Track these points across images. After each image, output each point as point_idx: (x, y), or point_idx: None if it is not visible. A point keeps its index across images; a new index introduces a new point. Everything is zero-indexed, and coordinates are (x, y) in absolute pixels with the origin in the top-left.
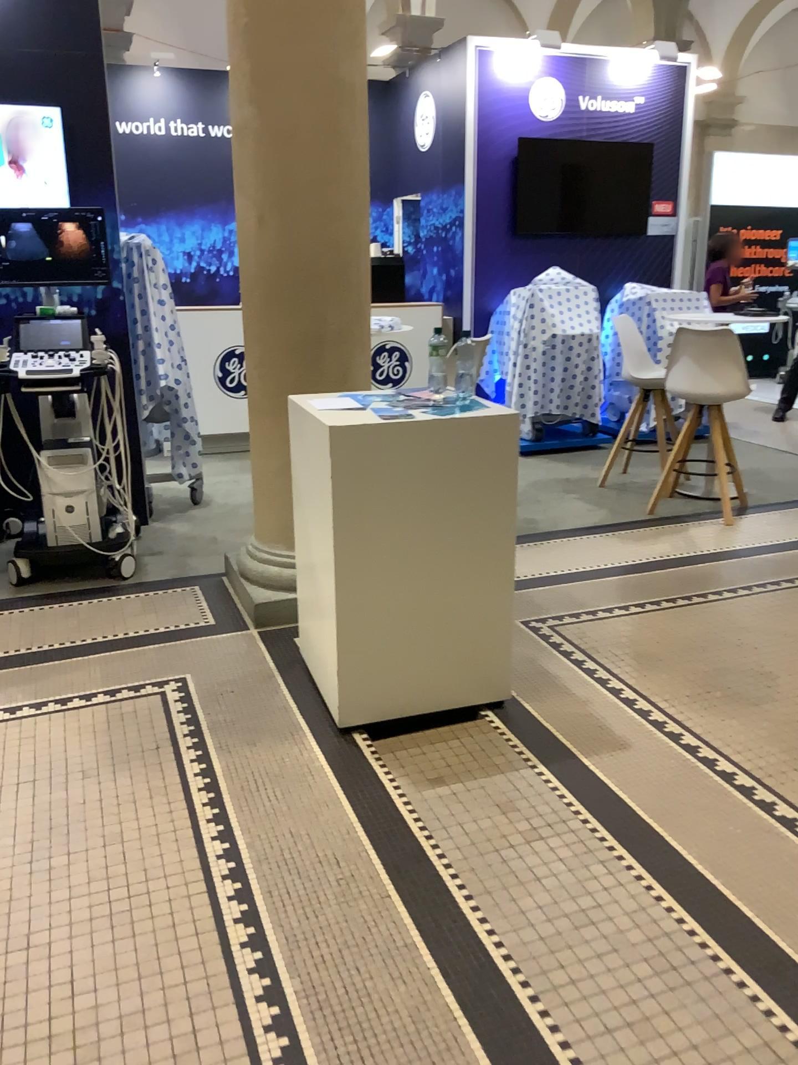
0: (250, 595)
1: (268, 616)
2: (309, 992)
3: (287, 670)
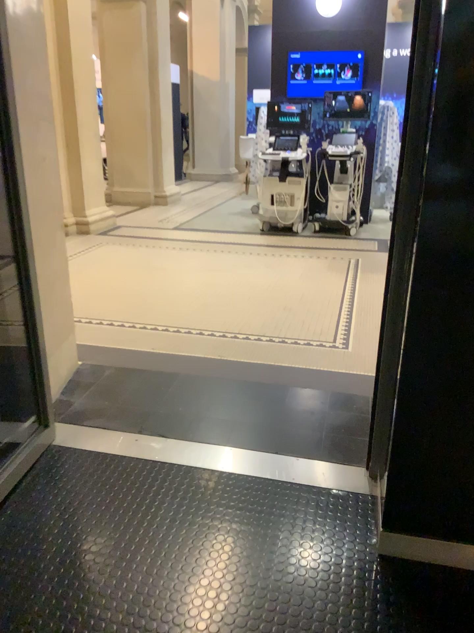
0: None
1: None
2: (361, 304)
3: None
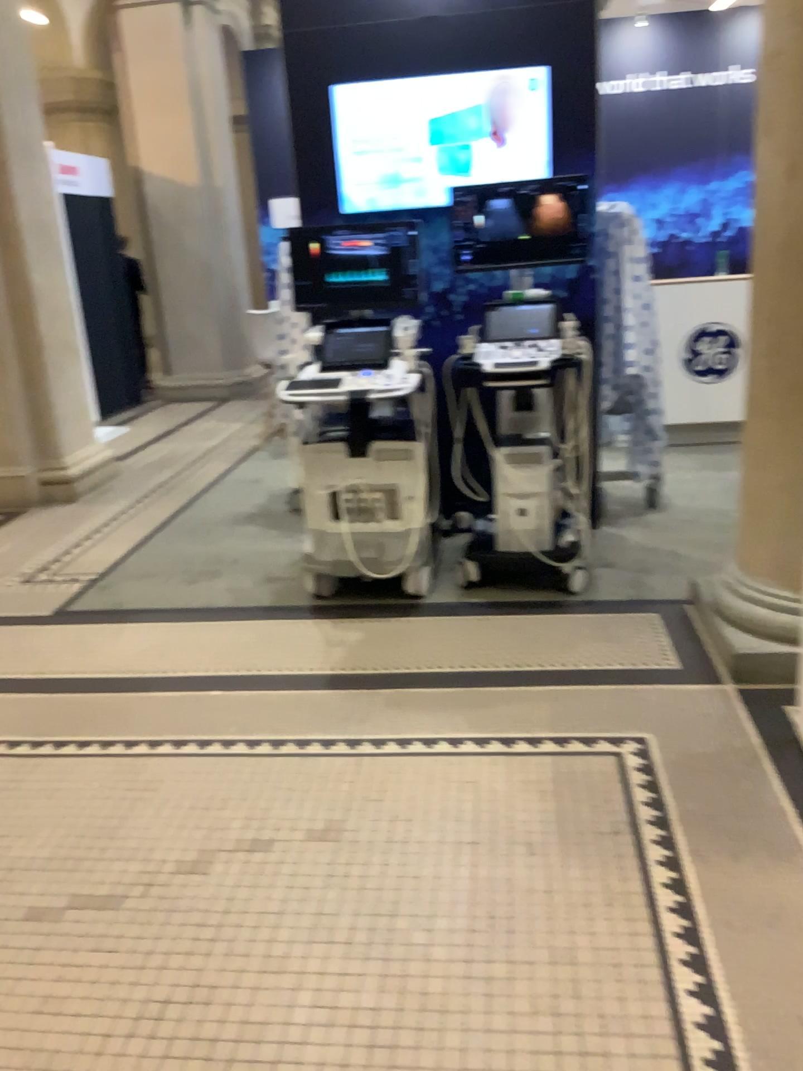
0: (725, 637)
1: (749, 668)
2: None
3: (778, 750)
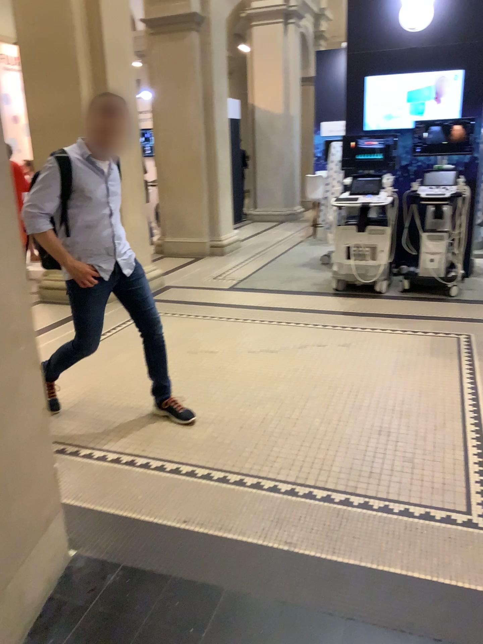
0: None
1: None
2: None
3: None
